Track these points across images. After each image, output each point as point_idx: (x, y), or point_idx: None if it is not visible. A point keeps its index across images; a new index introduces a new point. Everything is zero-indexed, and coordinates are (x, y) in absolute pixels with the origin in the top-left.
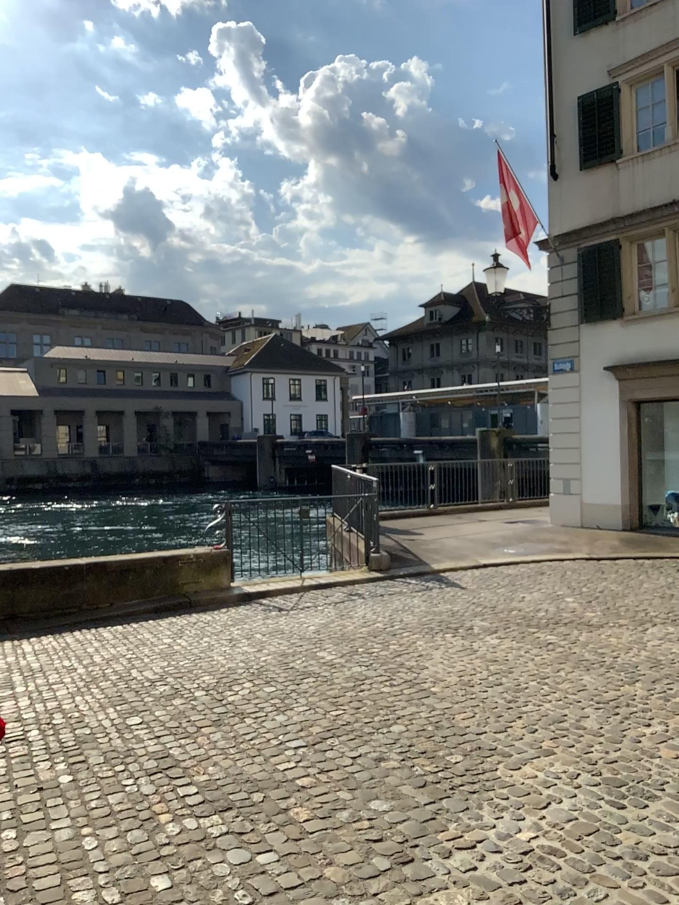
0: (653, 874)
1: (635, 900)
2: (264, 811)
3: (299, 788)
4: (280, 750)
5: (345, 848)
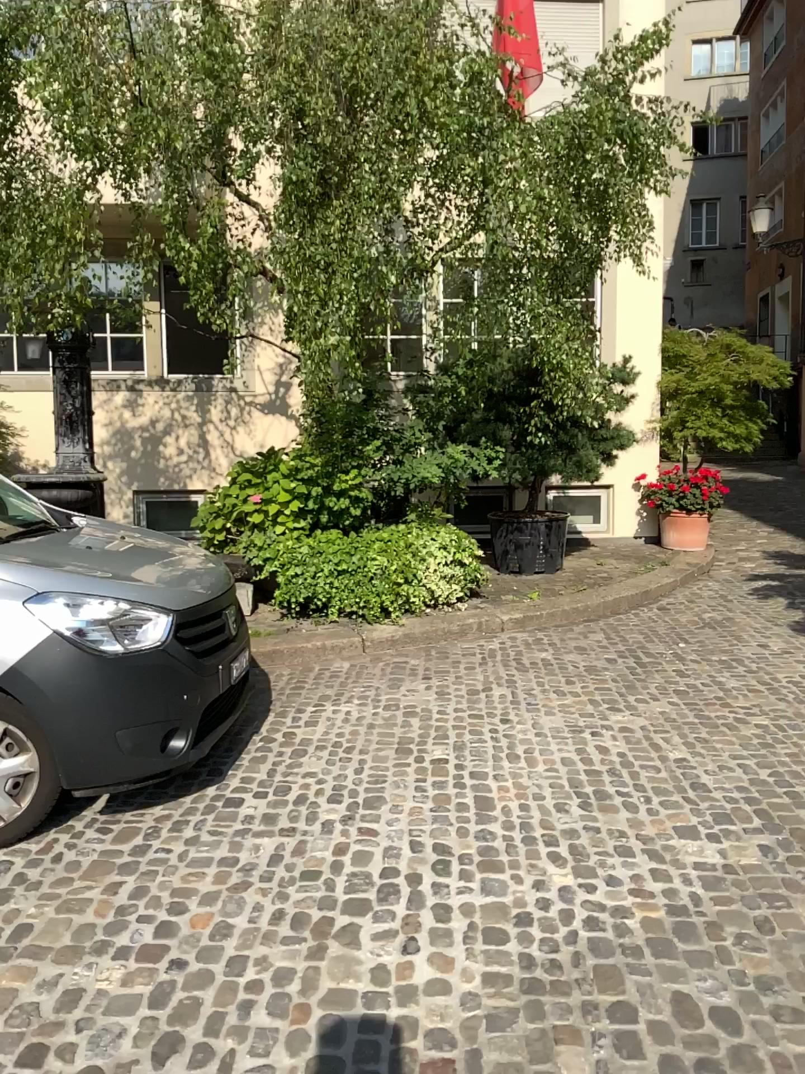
0: (504, 814)
1: (546, 808)
2: None
3: None
4: None
5: (793, 941)
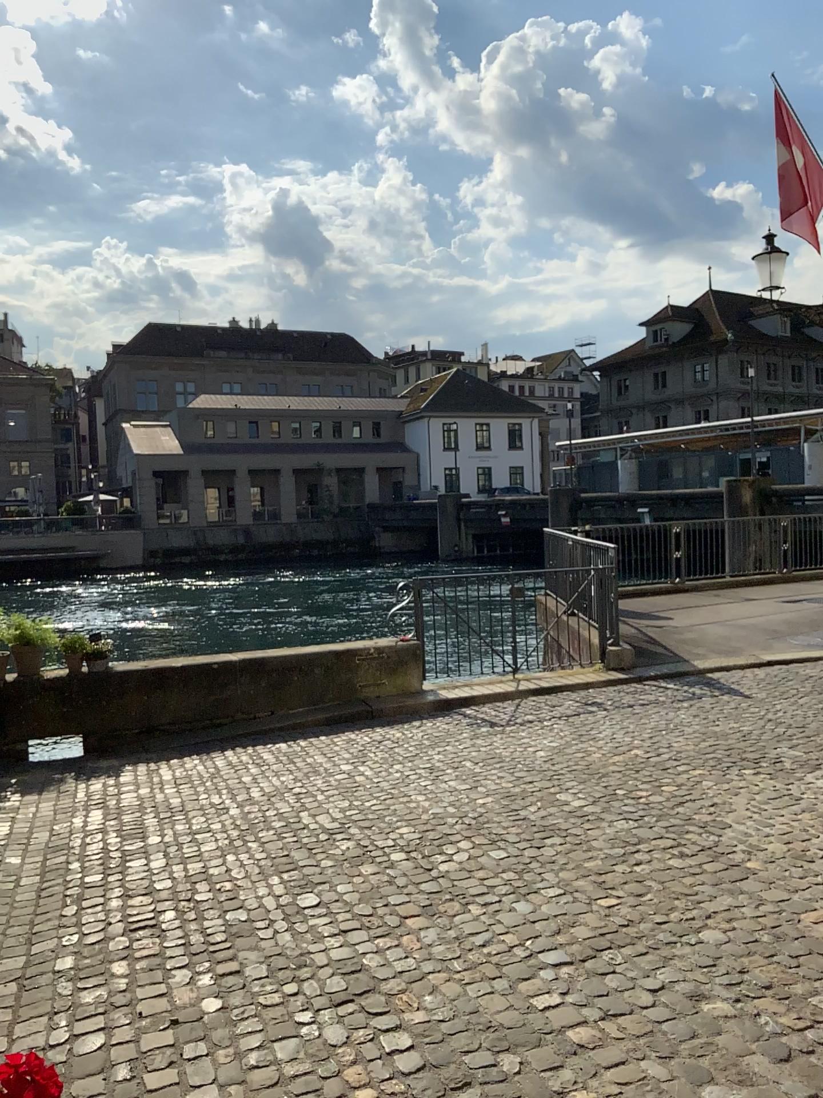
0: None
1: None
2: (526, 1097)
3: (576, 1050)
4: (535, 970)
5: None
